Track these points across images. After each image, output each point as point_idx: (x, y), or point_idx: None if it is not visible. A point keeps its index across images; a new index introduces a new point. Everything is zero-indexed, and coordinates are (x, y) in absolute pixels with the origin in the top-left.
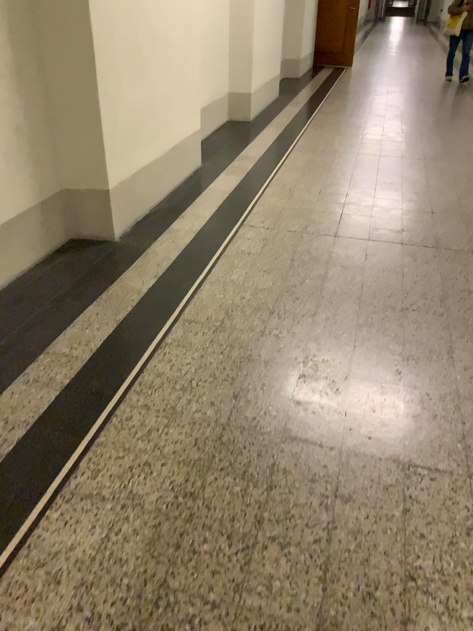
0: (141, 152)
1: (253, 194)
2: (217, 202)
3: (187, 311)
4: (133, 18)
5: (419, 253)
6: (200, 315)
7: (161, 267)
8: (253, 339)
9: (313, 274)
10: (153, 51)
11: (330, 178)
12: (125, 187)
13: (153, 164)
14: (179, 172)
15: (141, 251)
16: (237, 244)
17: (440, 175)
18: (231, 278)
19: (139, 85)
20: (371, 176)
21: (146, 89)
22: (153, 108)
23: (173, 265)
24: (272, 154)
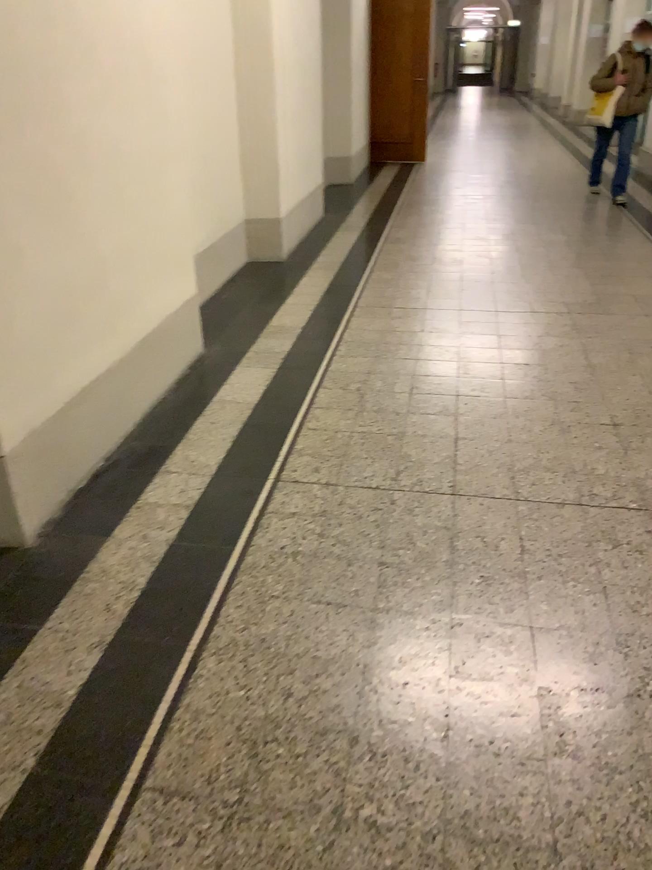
0: (76, 363)
1: (295, 406)
2: (231, 432)
3: (162, 755)
4: (34, 122)
5: (617, 525)
6: (193, 764)
7: (114, 615)
8: (317, 841)
9: (426, 604)
10: (87, 177)
11: (424, 360)
12: (45, 436)
13: (106, 376)
14: (161, 375)
15: (78, 571)
16: (271, 534)
17: (604, 341)
18: (259, 635)
19: (61, 243)
20: (492, 352)
21: (78, 247)
22: (97, 278)
23: (141, 605)
24: (321, 319)
